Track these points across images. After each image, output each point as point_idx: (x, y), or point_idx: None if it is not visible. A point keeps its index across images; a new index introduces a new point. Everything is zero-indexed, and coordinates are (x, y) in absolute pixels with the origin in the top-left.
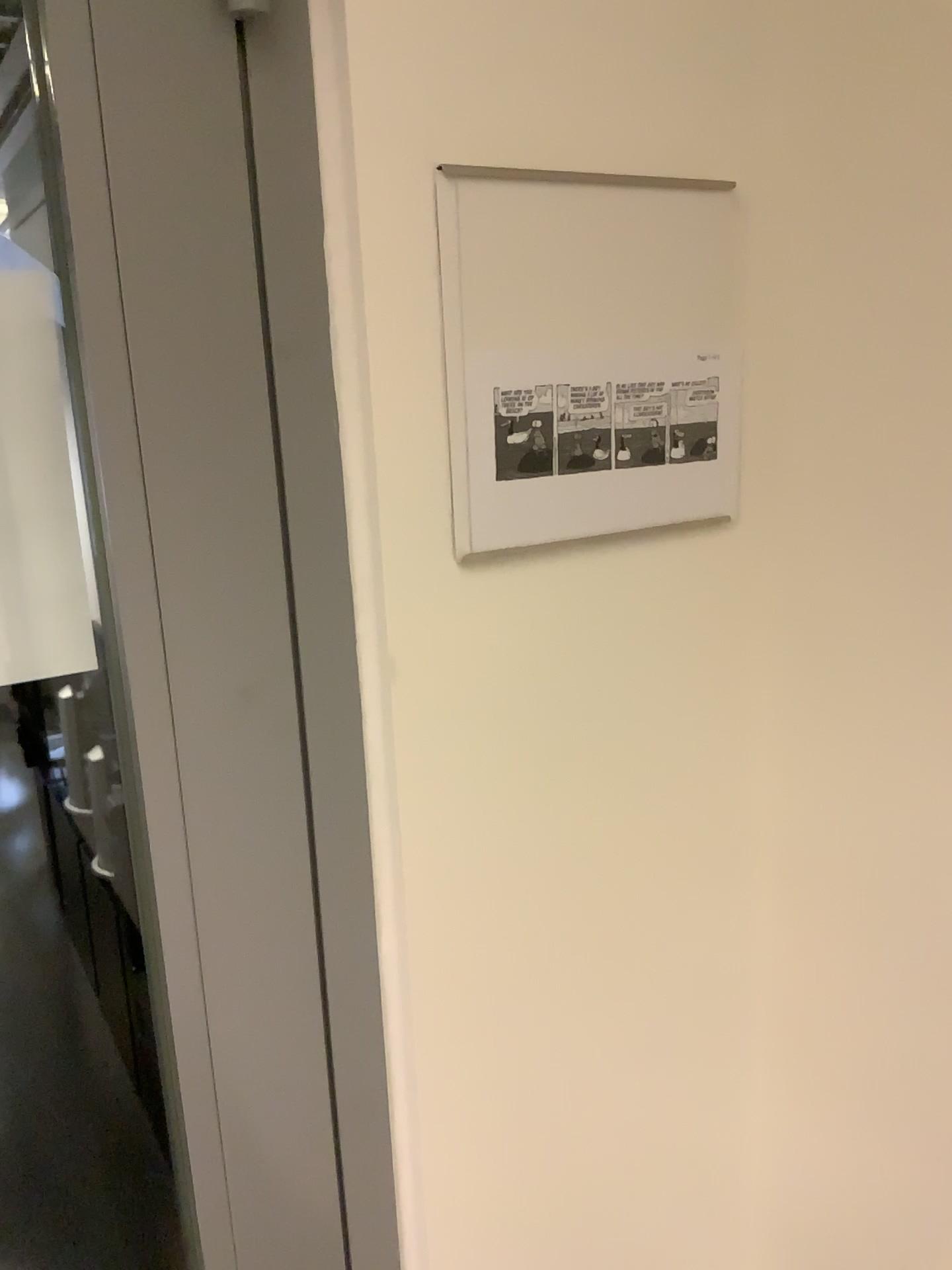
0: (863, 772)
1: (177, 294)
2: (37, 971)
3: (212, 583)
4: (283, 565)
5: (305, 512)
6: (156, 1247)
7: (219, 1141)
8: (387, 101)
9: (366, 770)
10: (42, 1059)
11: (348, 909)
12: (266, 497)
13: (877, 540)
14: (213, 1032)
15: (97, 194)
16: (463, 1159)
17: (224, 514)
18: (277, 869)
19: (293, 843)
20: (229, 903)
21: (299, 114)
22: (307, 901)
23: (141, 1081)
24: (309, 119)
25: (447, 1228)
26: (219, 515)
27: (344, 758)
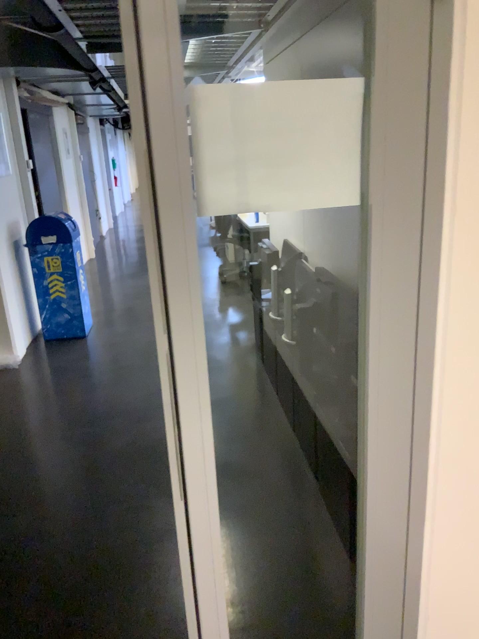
0: None
1: (401, 85)
2: (253, 381)
3: (400, 178)
4: (422, 174)
5: (432, 156)
6: (302, 482)
7: (379, 361)
8: (478, 15)
9: (440, 247)
10: (257, 411)
11: (428, 294)
12: (419, 151)
13: None
14: (381, 324)
15: (382, 55)
16: (458, 389)
17: (406, 156)
18: (407, 276)
19: (413, 268)
20: (391, 284)
21: (447, 23)
22: (415, 288)
23: (296, 425)
24: (450, 24)
25: (449, 412)
26: (404, 156)
27: (433, 242)
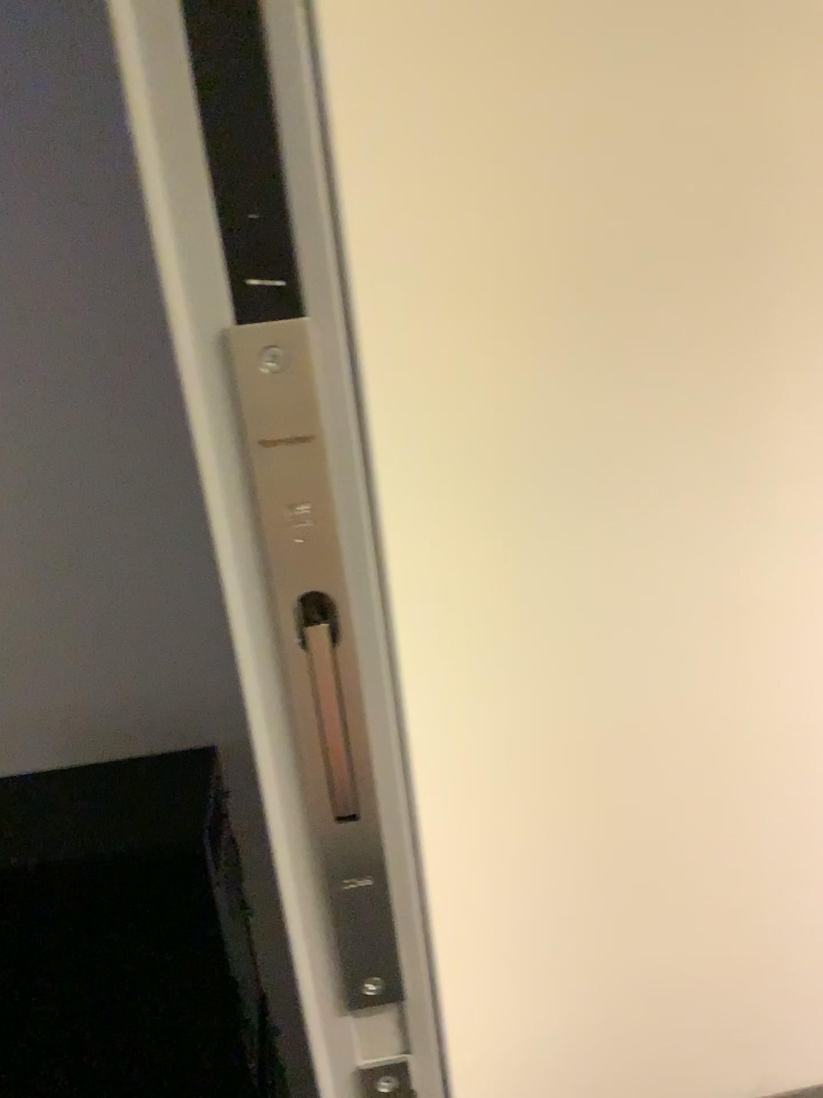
0: (384, 416)
1: None
2: None
3: None
4: None
5: None
6: None
7: None
8: None
9: None
10: None
11: None
12: None
13: (372, 293)
14: None
15: None
16: None
17: None
18: None
19: None
20: None
21: None
22: None
23: None
24: None
25: None
26: None
27: None
